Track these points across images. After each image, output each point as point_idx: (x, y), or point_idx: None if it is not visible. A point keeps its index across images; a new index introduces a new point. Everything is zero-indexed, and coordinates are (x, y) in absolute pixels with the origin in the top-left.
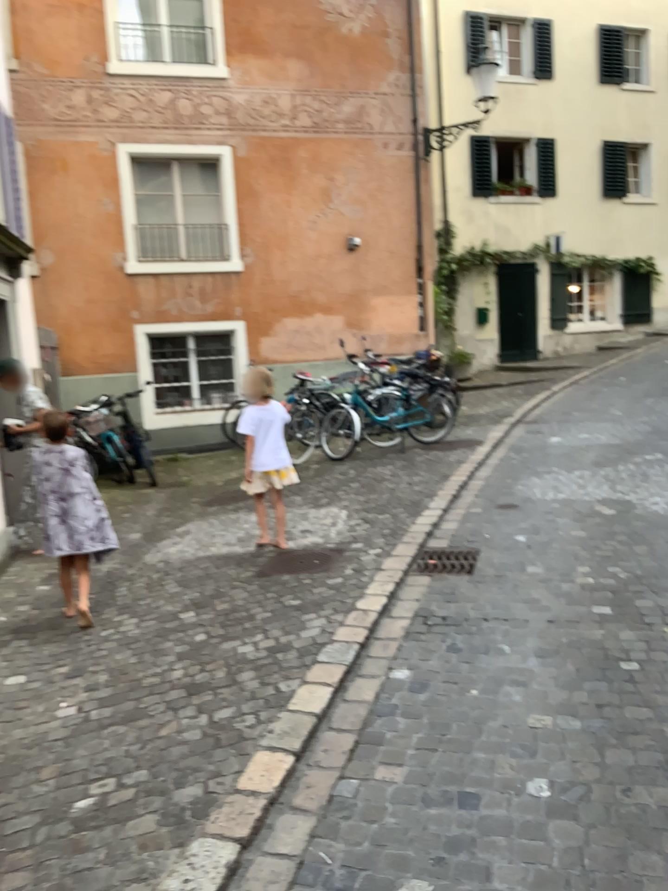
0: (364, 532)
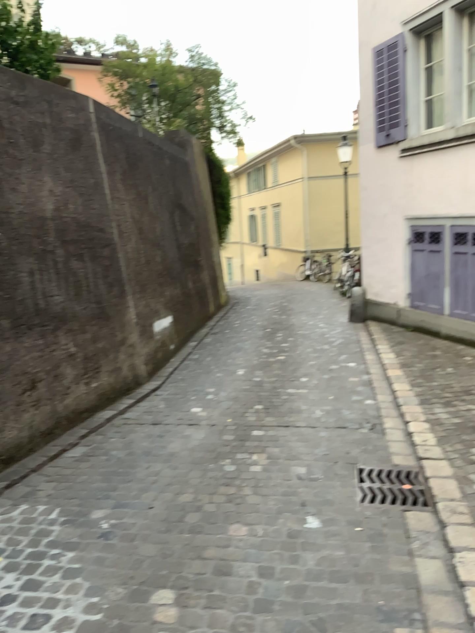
0: None
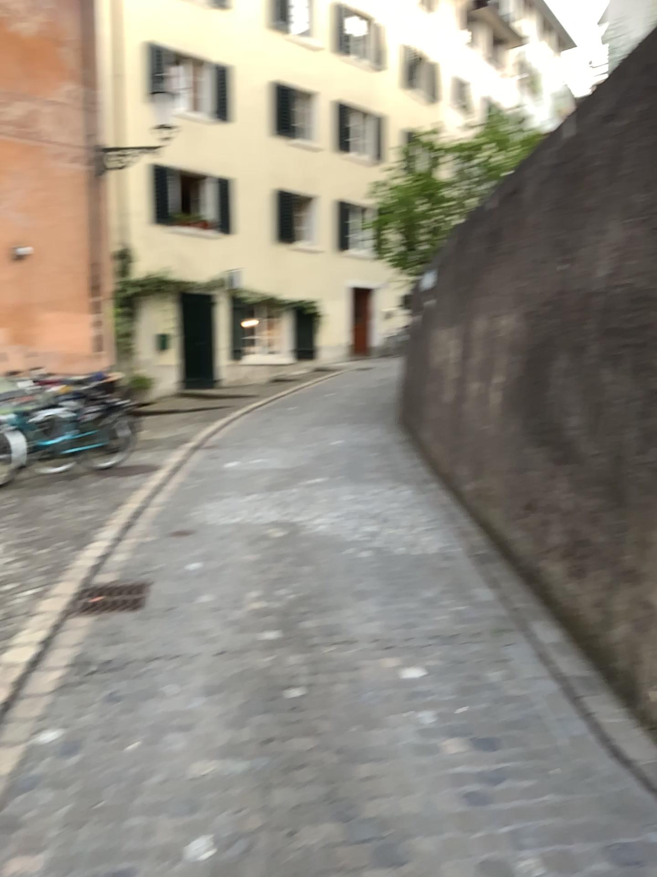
0: (18, 571)
